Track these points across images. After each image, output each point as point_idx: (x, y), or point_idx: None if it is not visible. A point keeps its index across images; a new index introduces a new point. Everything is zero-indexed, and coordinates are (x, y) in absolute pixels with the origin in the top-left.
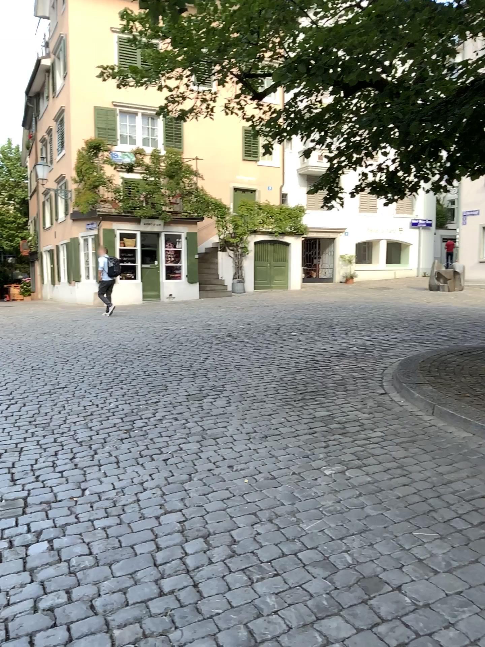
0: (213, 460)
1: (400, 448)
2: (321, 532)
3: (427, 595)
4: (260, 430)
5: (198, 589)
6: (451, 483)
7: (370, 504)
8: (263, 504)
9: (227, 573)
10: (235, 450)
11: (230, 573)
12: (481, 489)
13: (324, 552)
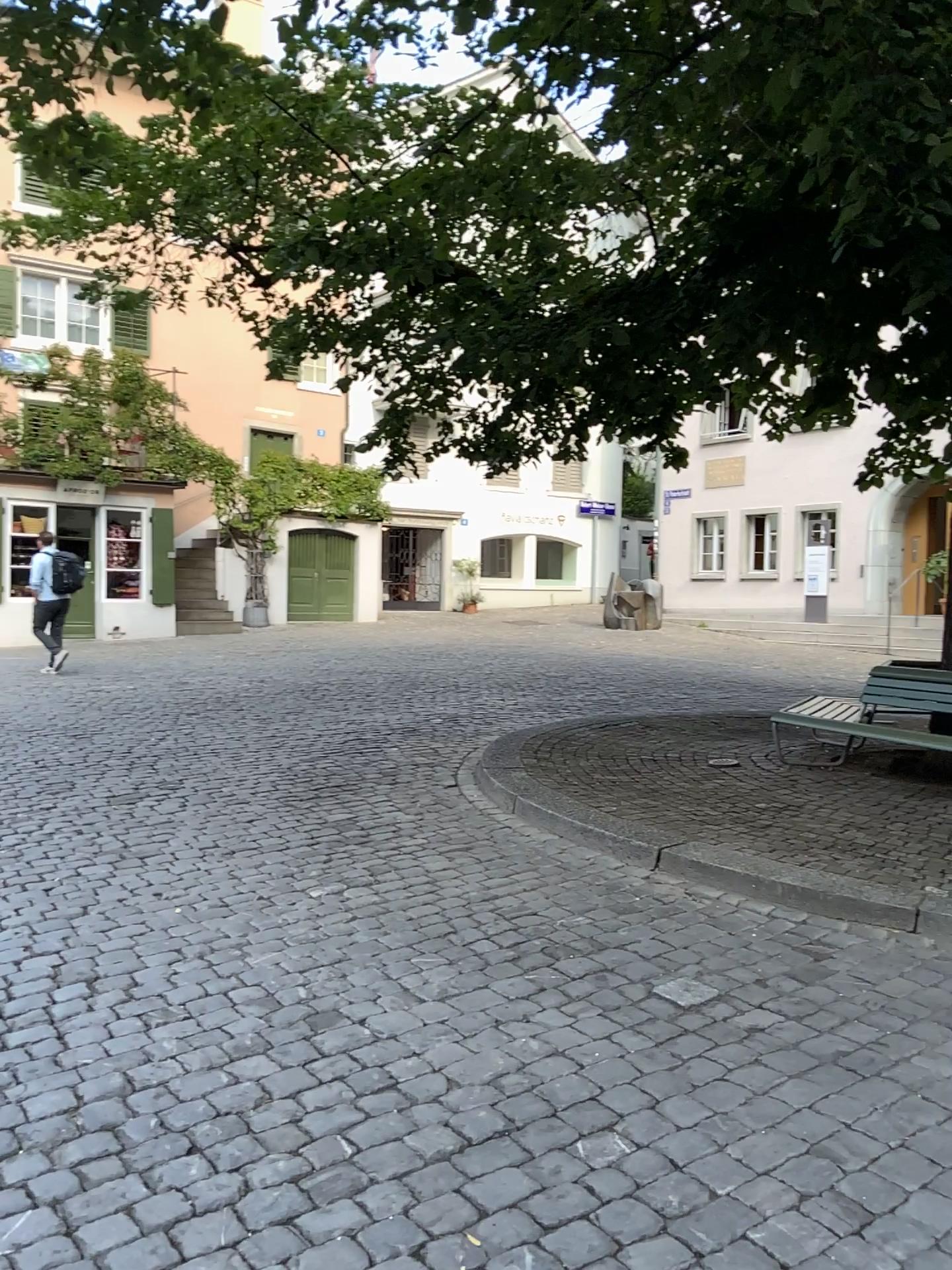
0: (129, 885)
1: (438, 858)
2: (272, 964)
3: (395, 1024)
4: (223, 842)
5: (60, 1038)
6: (494, 900)
7: (360, 928)
8: (195, 936)
9: (111, 1018)
10: (172, 870)
11: (114, 1018)
12: (534, 905)
13: (267, 987)
